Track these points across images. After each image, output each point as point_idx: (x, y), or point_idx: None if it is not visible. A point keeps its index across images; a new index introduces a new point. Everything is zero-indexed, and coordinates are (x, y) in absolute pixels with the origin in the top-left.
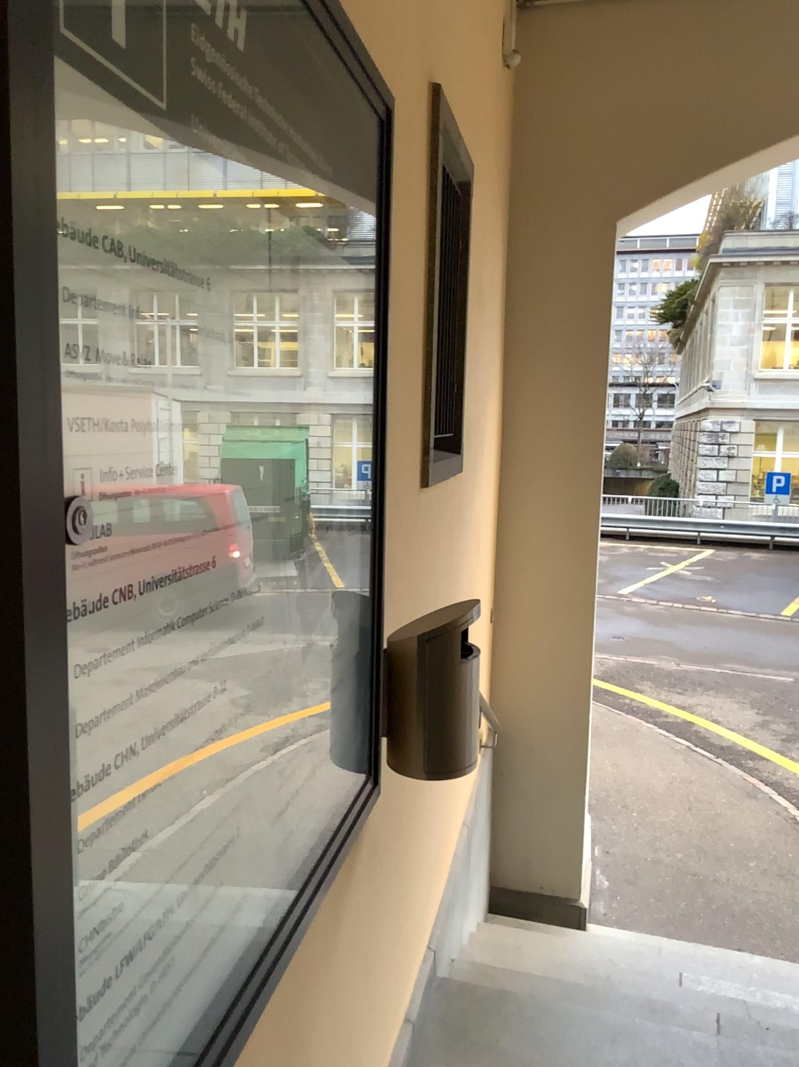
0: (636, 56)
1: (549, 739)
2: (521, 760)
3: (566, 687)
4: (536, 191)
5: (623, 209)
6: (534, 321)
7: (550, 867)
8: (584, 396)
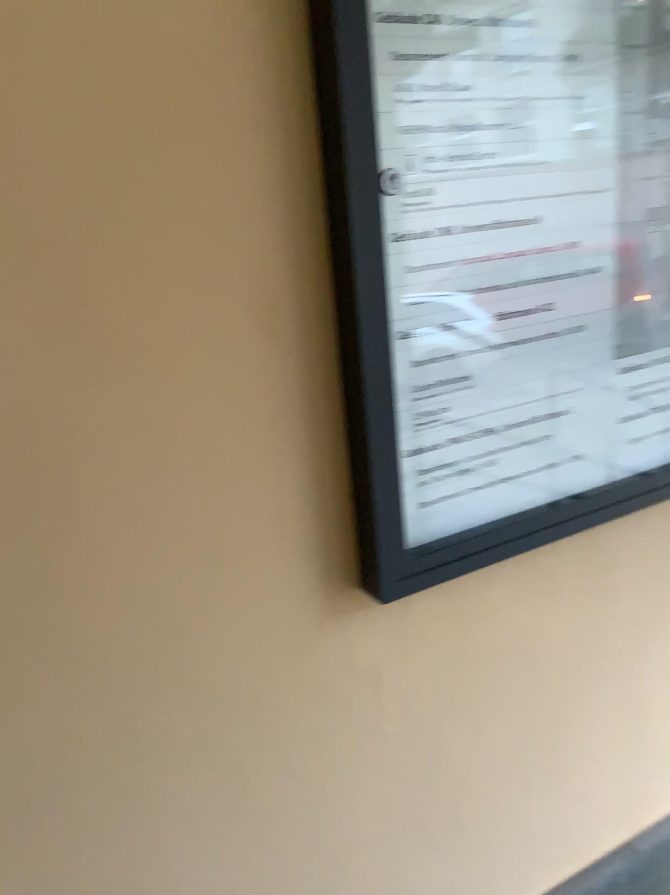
0: None
1: None
2: None
3: None
4: None
5: None
6: None
7: None
8: None
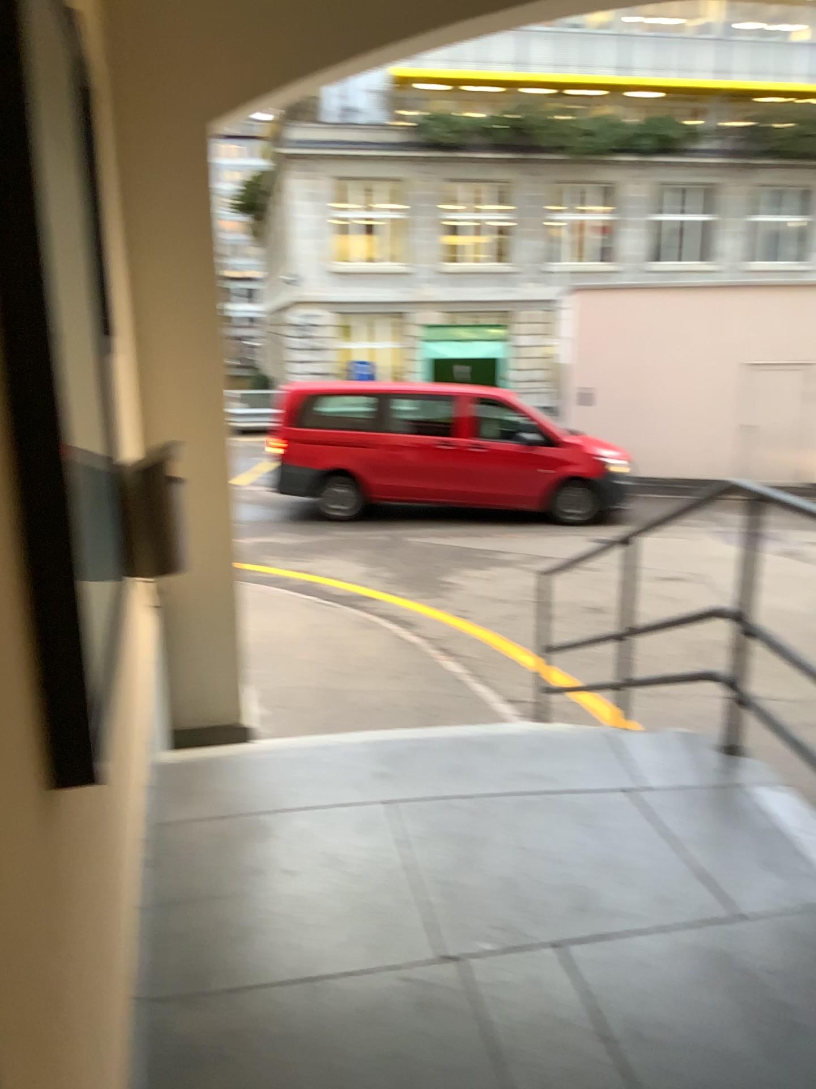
0: None
1: (202, 595)
2: (180, 618)
3: (212, 548)
4: (133, 87)
5: (216, 111)
6: (145, 215)
7: (216, 704)
8: (200, 285)
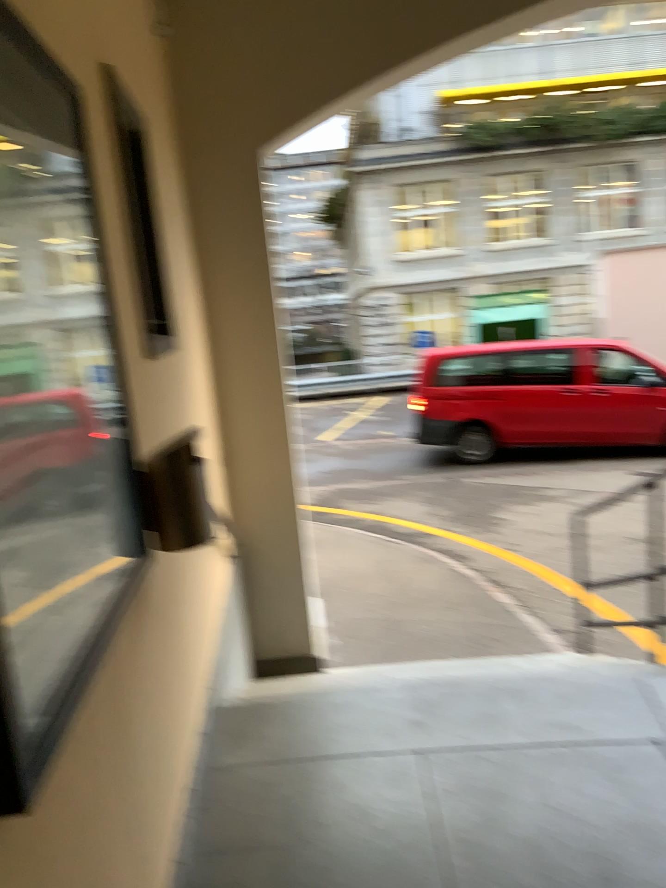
0: (254, 23)
1: (274, 544)
2: (256, 564)
3: (280, 504)
4: (196, 130)
5: (264, 140)
6: (211, 232)
7: (290, 637)
8: (258, 285)
